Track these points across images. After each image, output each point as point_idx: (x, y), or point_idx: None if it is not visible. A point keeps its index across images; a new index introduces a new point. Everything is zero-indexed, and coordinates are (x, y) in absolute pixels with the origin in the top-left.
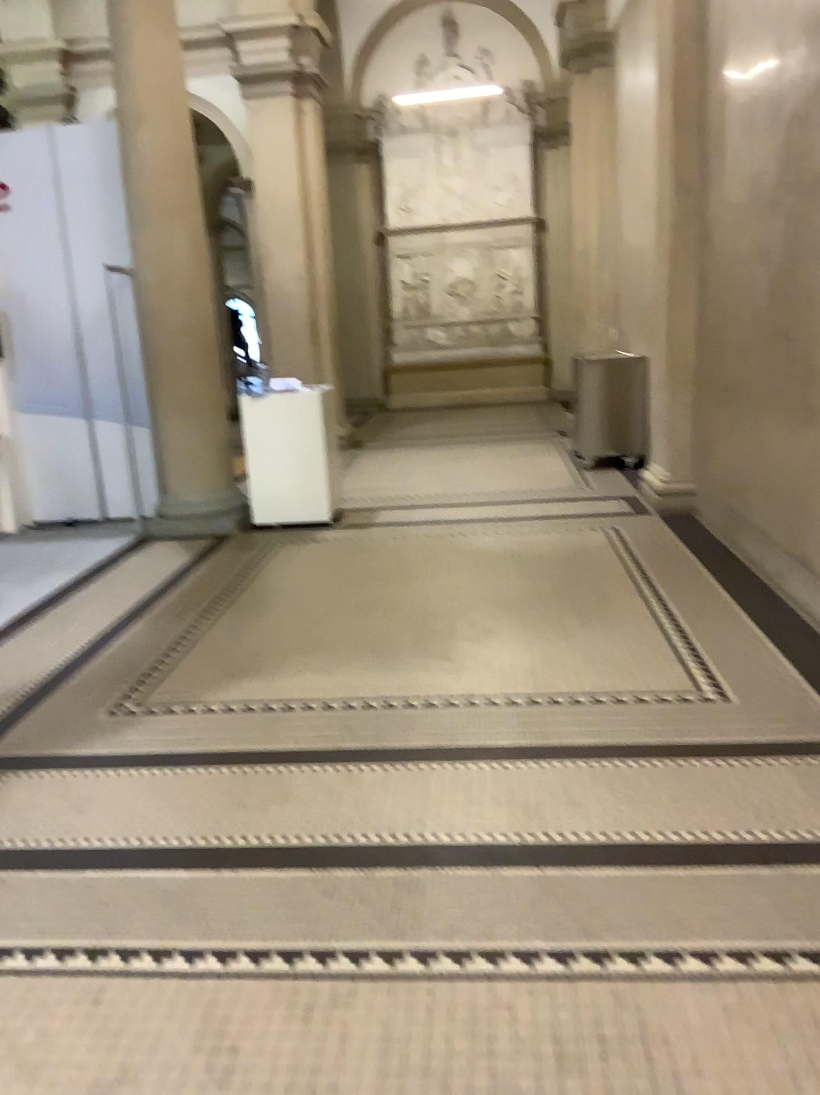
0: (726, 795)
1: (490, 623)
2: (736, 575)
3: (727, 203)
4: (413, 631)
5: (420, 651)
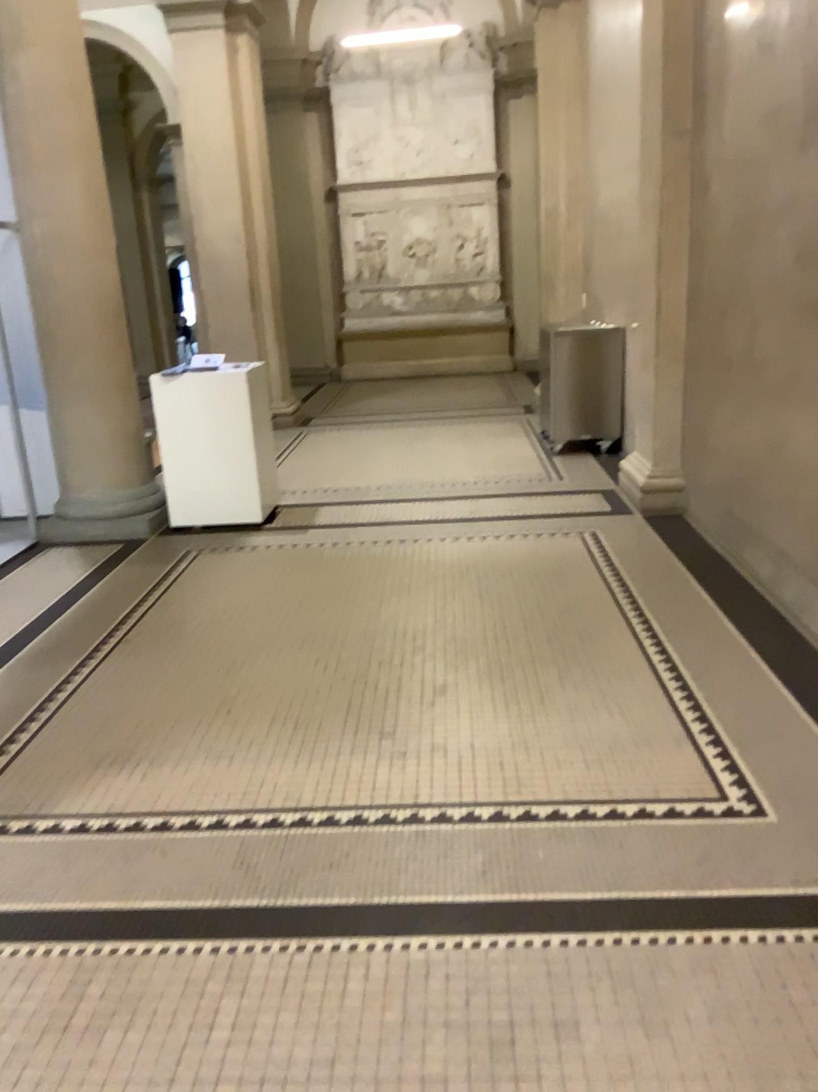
0: (778, 988)
1: (445, 671)
2: (741, 599)
3: (730, 147)
4: (349, 683)
5: (356, 715)
